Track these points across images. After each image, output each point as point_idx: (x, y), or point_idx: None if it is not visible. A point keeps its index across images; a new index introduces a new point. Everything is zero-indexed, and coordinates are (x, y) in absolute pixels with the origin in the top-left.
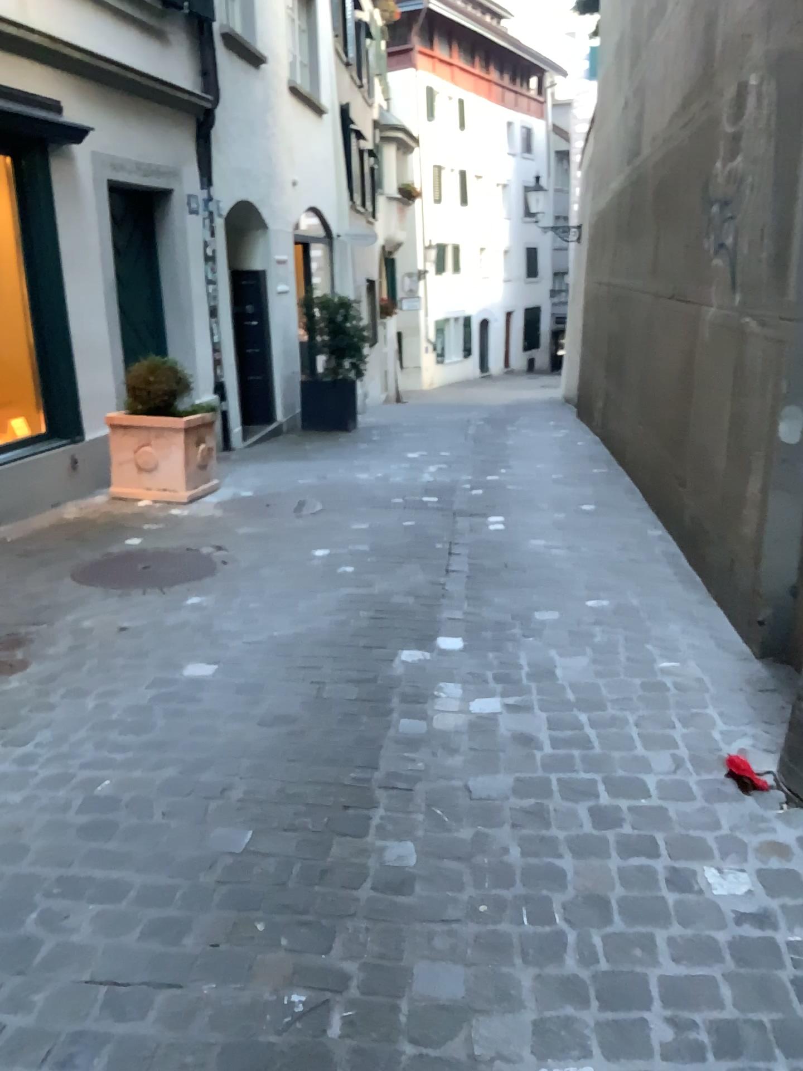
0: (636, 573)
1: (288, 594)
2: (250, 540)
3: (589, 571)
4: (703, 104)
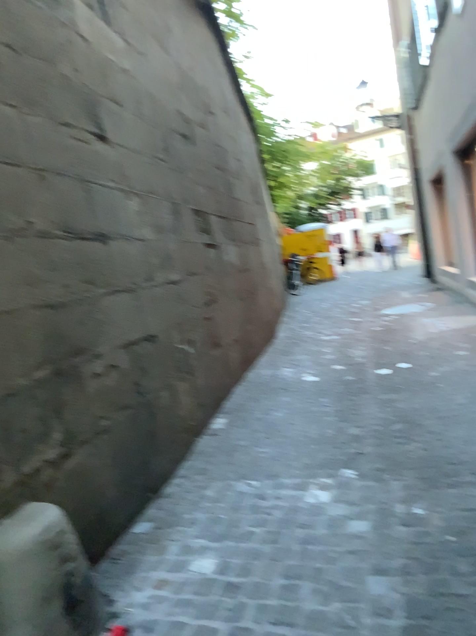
0: None
1: None
2: None
3: None
4: None
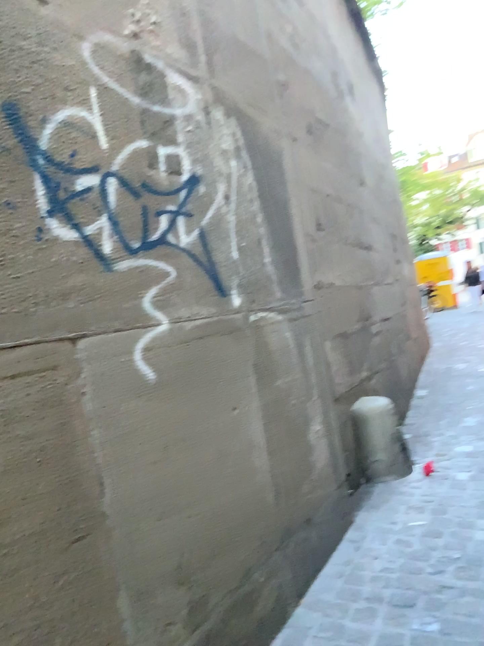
0: None
1: None
2: None
3: None
4: None
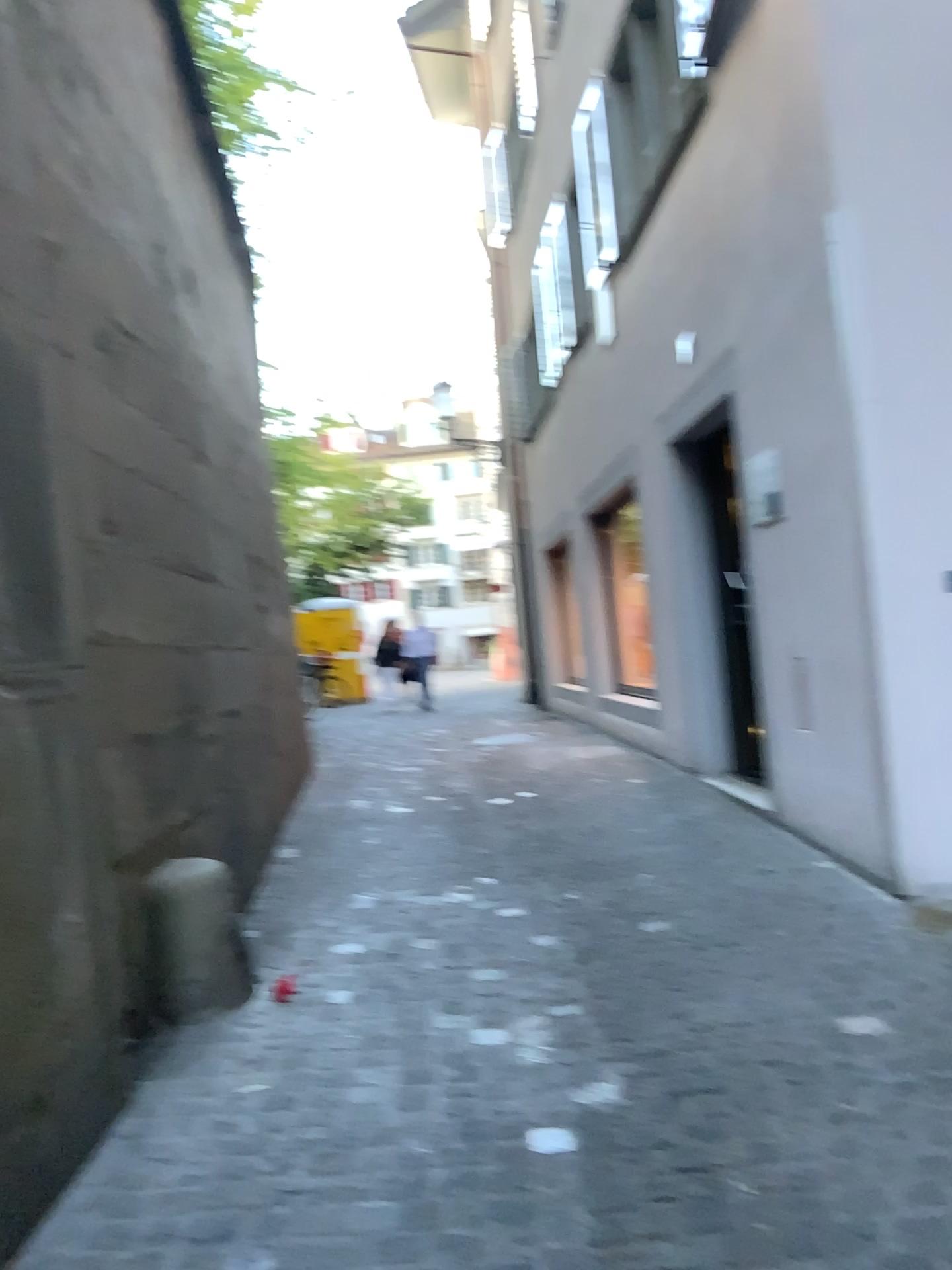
0: None
1: None
2: None
3: None
4: None
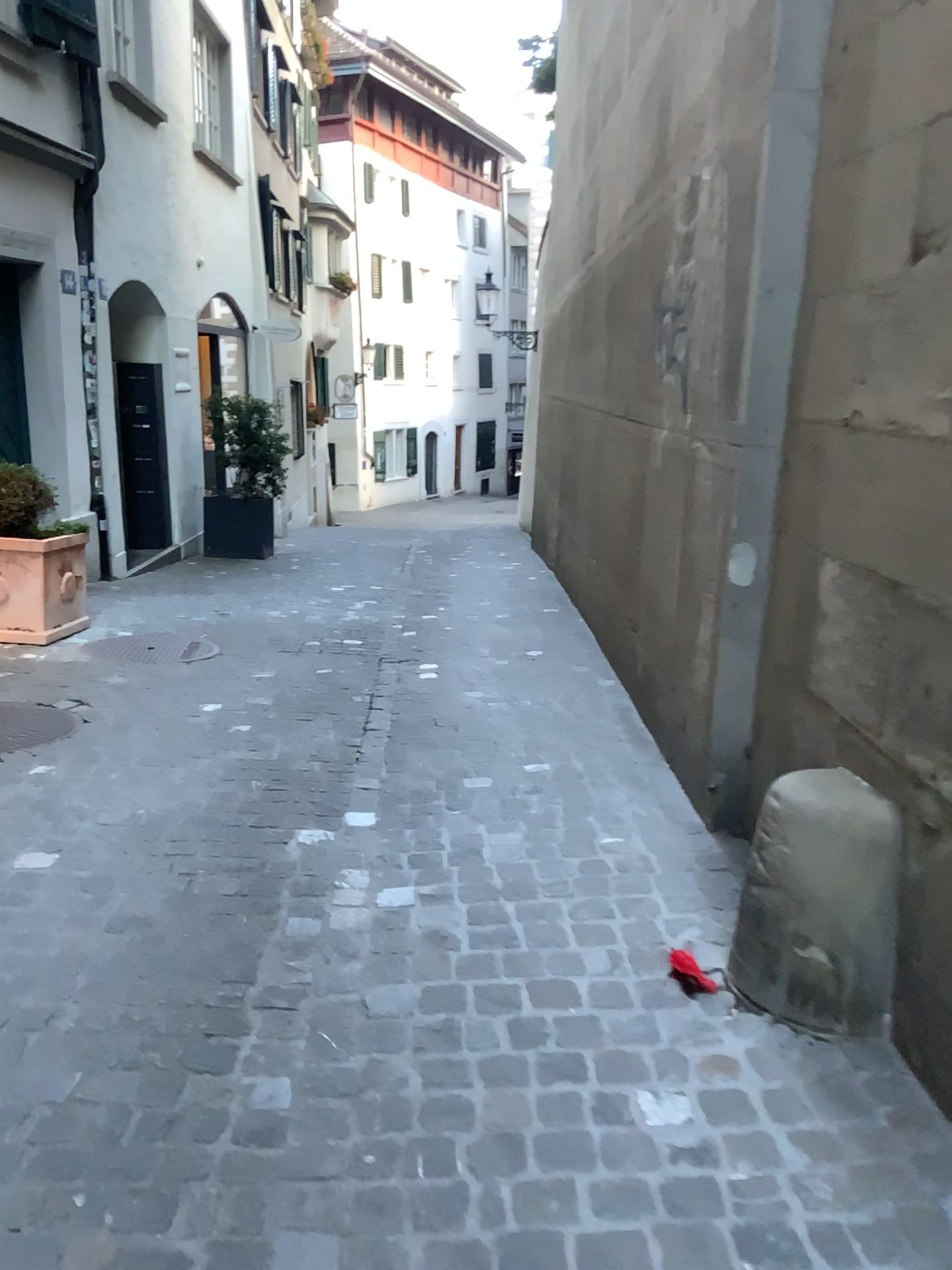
0: (584, 733)
1: (162, 761)
2: (122, 694)
3: (530, 730)
4: (657, 199)
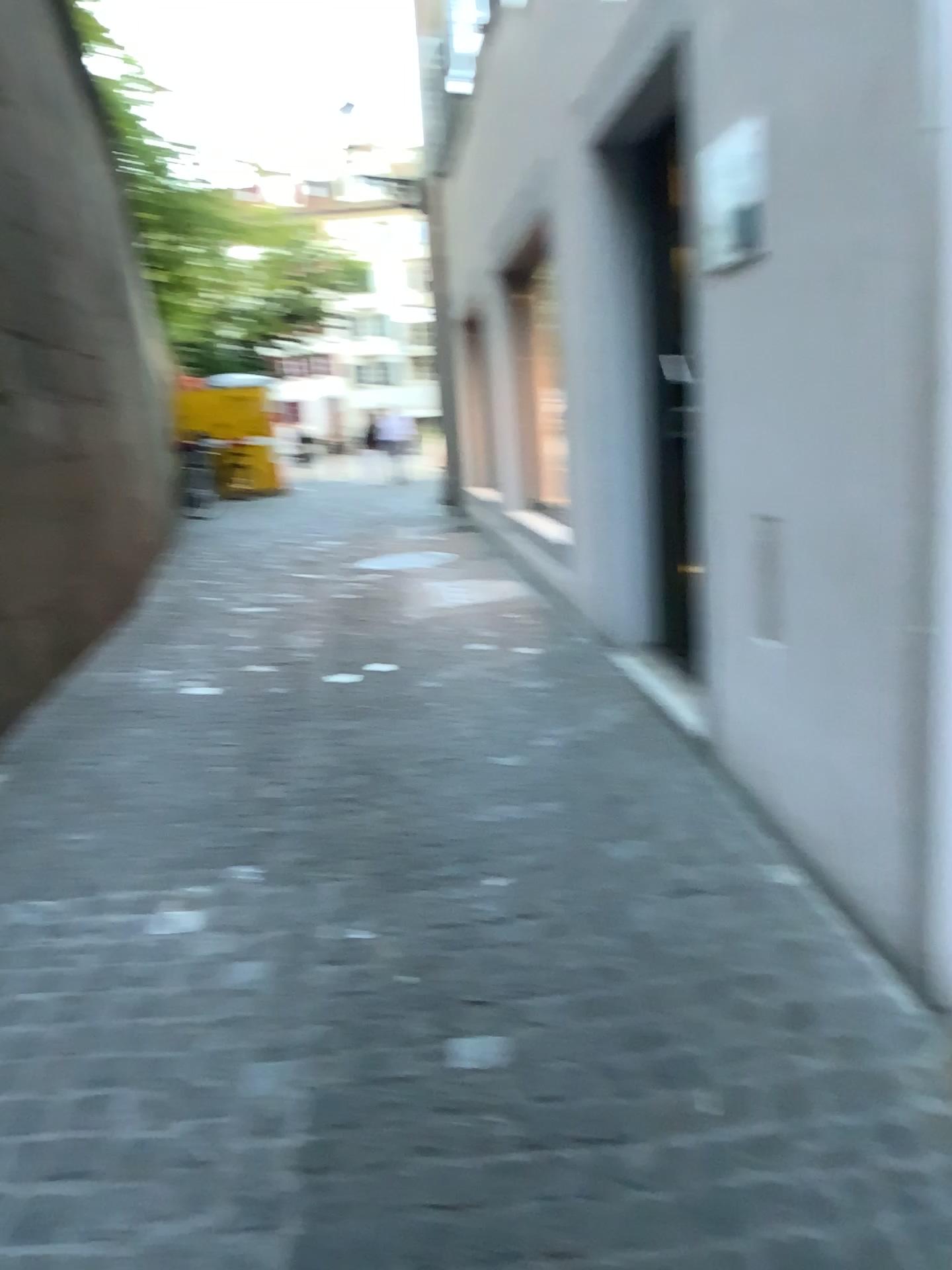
0: None
1: None
2: None
3: None
4: None
